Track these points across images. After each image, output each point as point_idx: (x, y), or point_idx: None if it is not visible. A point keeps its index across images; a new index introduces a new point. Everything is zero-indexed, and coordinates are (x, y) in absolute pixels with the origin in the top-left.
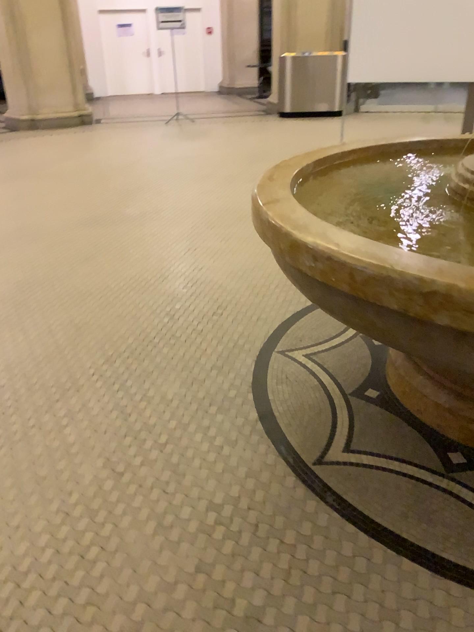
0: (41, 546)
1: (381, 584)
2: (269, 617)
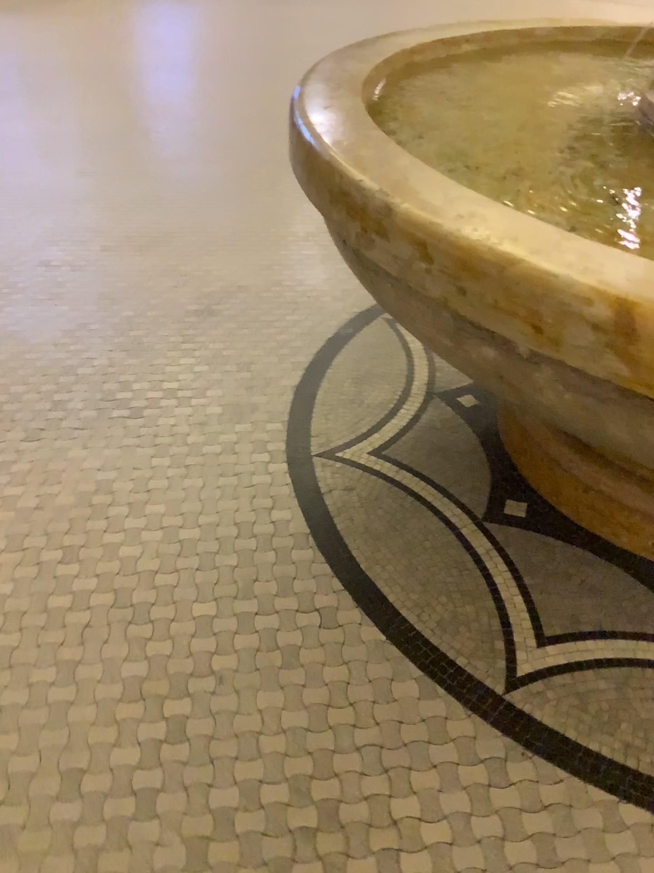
0: (224, 231)
1: (268, 362)
2: (214, 319)
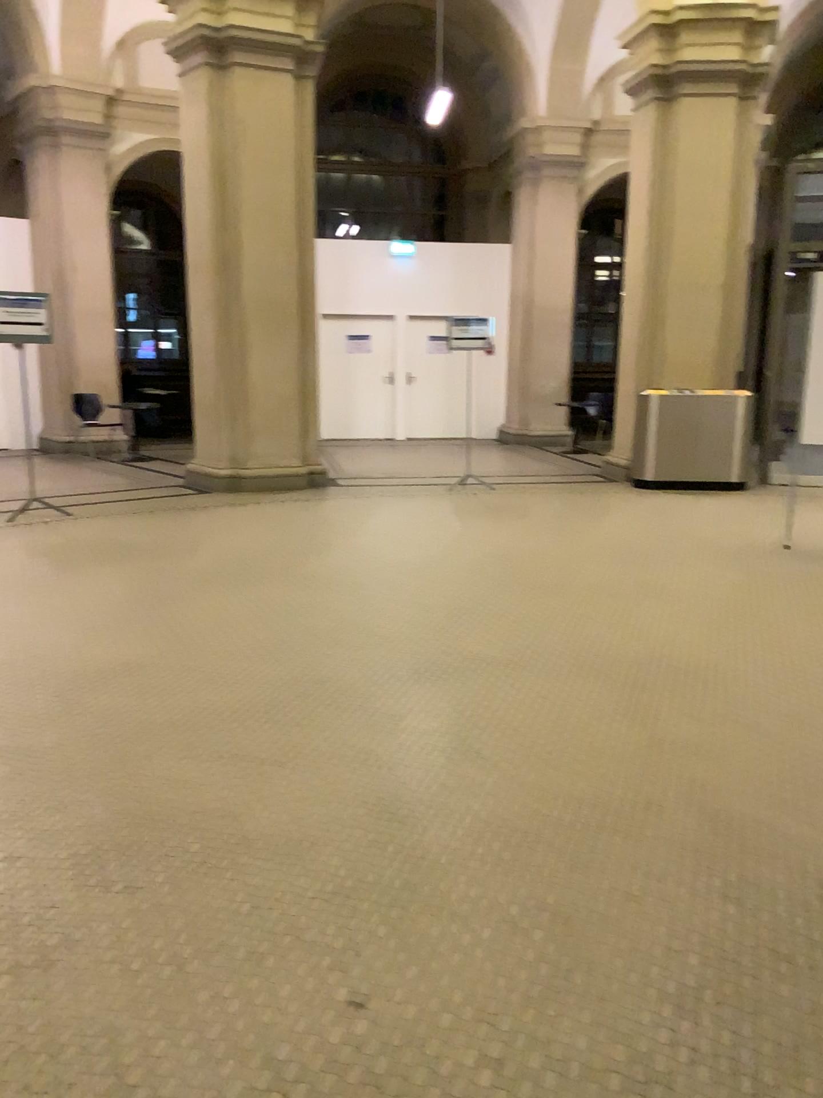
0: None
1: None
2: None
